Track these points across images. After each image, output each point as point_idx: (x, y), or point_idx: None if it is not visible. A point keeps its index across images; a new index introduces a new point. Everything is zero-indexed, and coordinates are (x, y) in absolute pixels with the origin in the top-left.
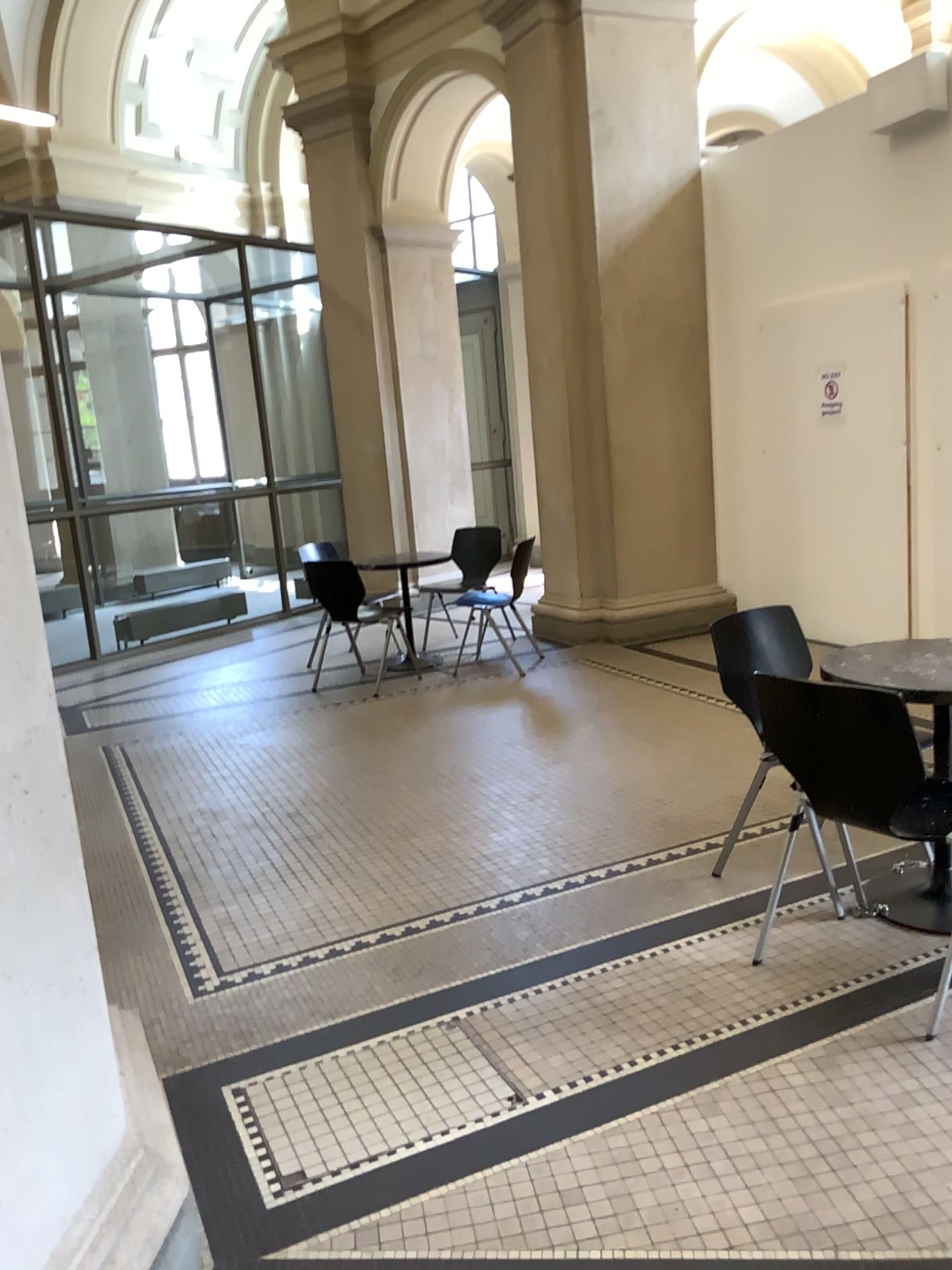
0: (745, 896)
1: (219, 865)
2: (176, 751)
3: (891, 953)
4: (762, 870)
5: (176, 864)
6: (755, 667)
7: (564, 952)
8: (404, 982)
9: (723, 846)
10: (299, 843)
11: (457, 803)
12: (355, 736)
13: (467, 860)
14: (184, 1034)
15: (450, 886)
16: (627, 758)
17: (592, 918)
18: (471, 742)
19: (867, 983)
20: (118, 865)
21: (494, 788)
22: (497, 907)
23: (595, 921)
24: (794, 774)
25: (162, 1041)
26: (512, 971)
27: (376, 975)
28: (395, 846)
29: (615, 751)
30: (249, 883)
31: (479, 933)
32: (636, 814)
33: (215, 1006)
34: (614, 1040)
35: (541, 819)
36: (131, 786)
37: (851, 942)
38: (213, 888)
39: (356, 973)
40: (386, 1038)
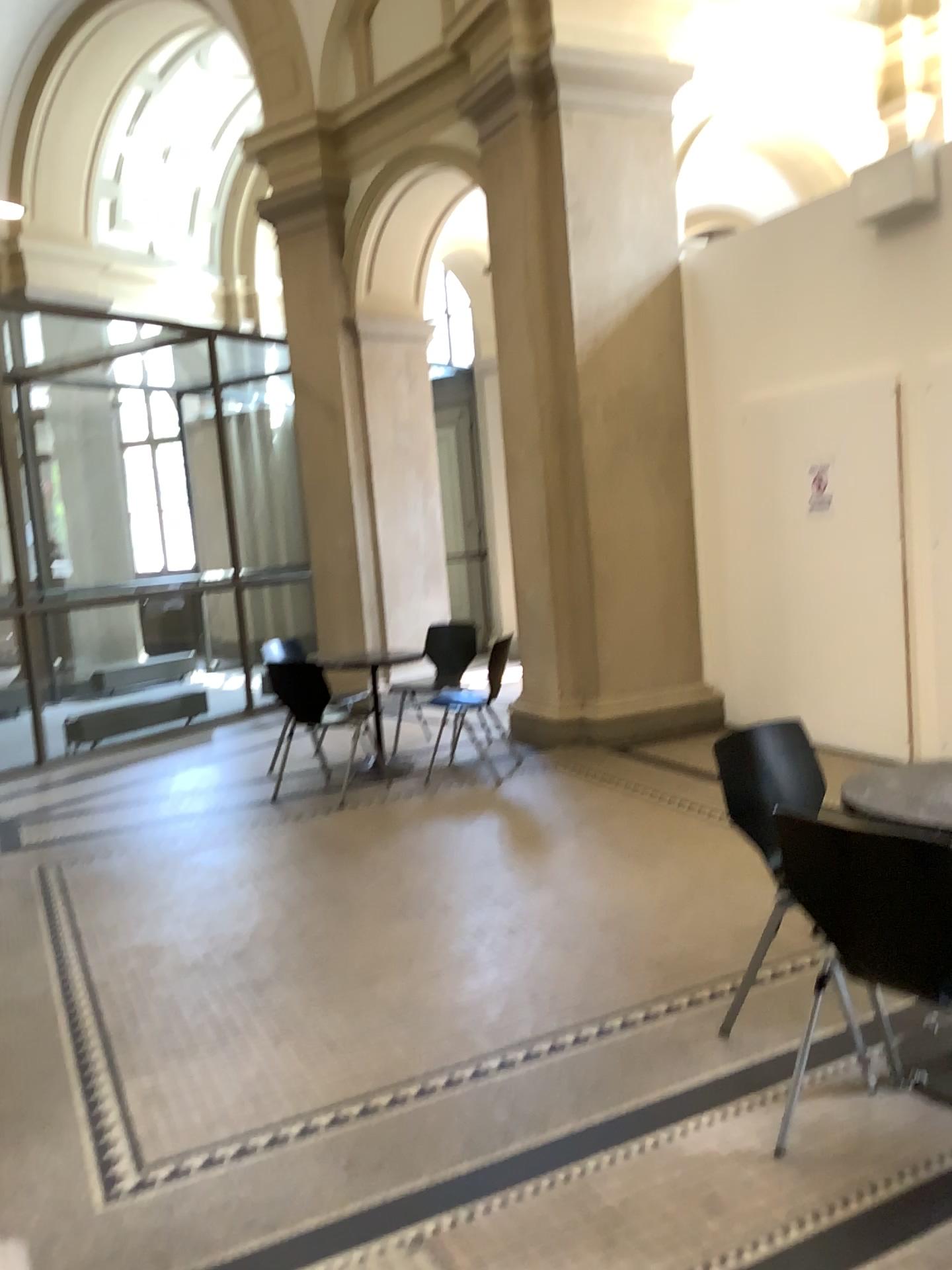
0: (761, 1059)
1: (153, 1016)
2: (119, 872)
3: (941, 1139)
4: (778, 1025)
5: (104, 1014)
6: (767, 791)
7: (552, 1137)
8: (361, 1178)
9: (730, 993)
10: (247, 987)
11: (427, 936)
12: (317, 854)
13: (438, 1010)
14: (90, 1253)
15: (419, 1044)
16: (615, 881)
17: (584, 1088)
18: (444, 861)
19: (917, 1181)
20: (37, 1016)
21: (469, 918)
22: (473, 1072)
23: (588, 1091)
24: (822, 925)
25: (61, 1263)
26: (490, 1162)
27: (328, 1167)
28: (356, 992)
29: (602, 872)
30: (186, 1040)
31: (452, 1108)
32: (629, 951)
33: (132, 1212)
34: (617, 1264)
35: (522, 957)
36: (63, 914)
37: (892, 1124)
38: (143, 1047)
39: (305, 1164)
40: (337, 1261)
